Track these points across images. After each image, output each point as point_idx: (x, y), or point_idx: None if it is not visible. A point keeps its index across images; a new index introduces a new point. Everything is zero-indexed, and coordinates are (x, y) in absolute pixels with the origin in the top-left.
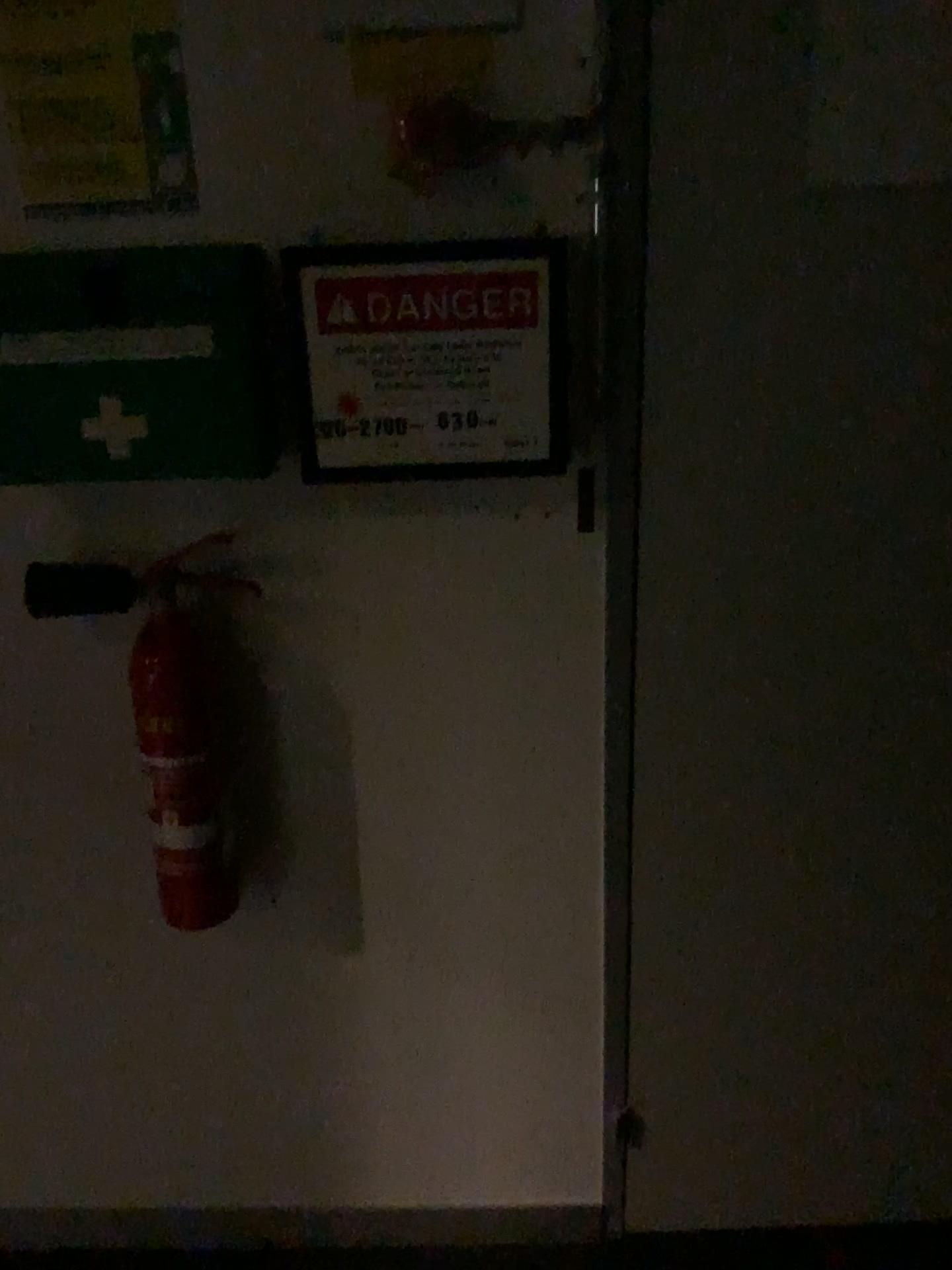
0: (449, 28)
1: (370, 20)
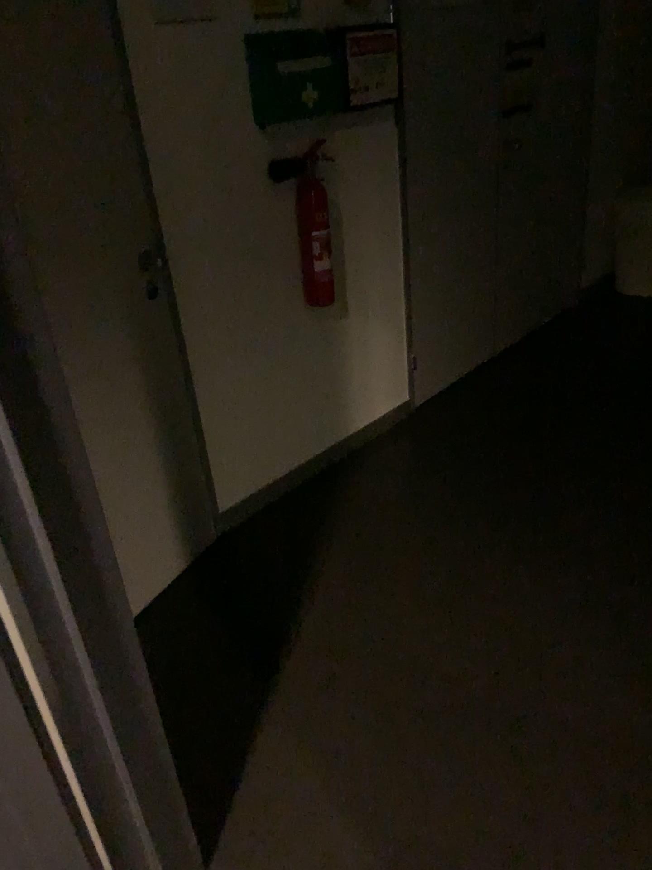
0: None
1: None
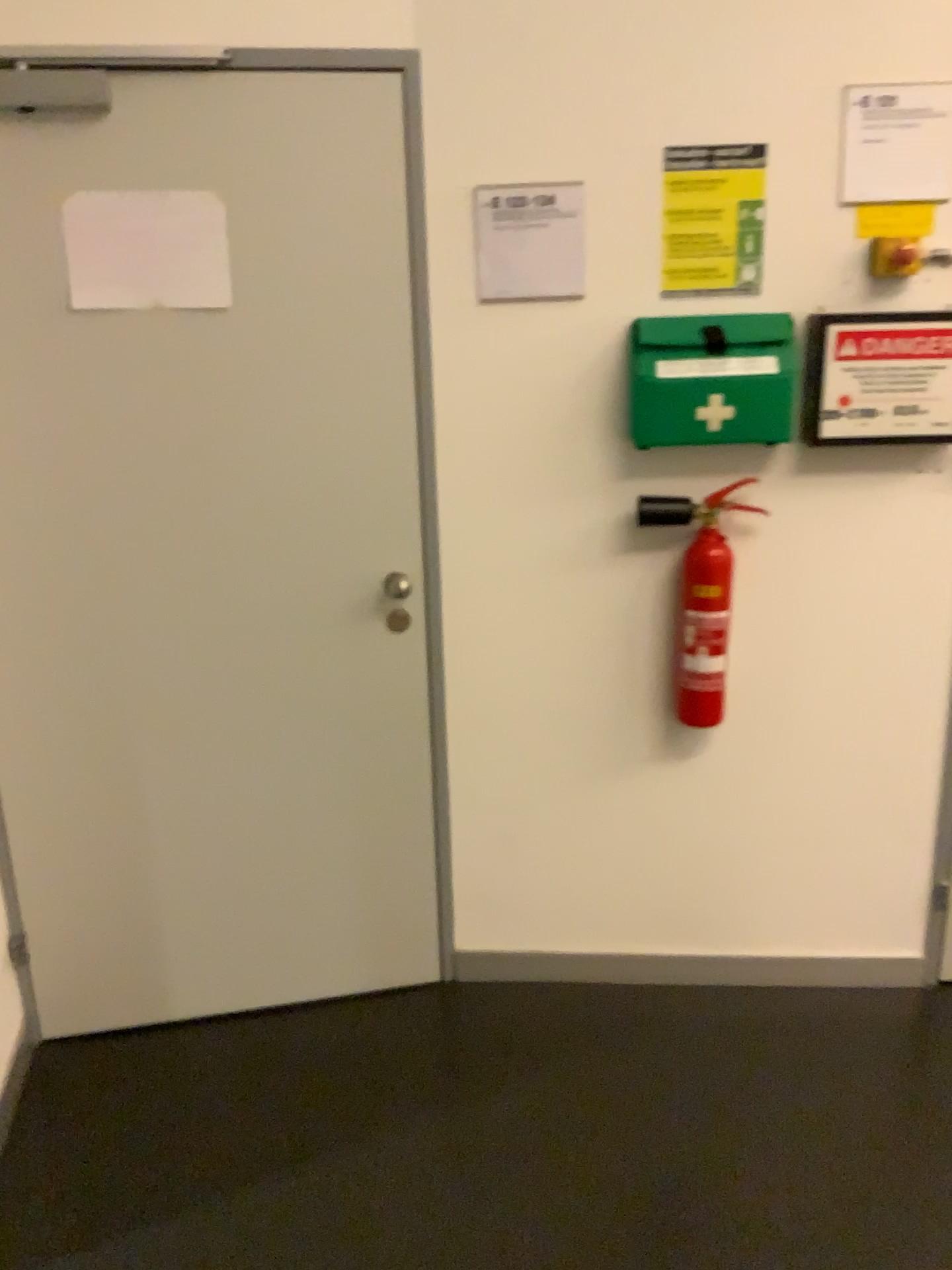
0: (906, 198)
1: (862, 194)
